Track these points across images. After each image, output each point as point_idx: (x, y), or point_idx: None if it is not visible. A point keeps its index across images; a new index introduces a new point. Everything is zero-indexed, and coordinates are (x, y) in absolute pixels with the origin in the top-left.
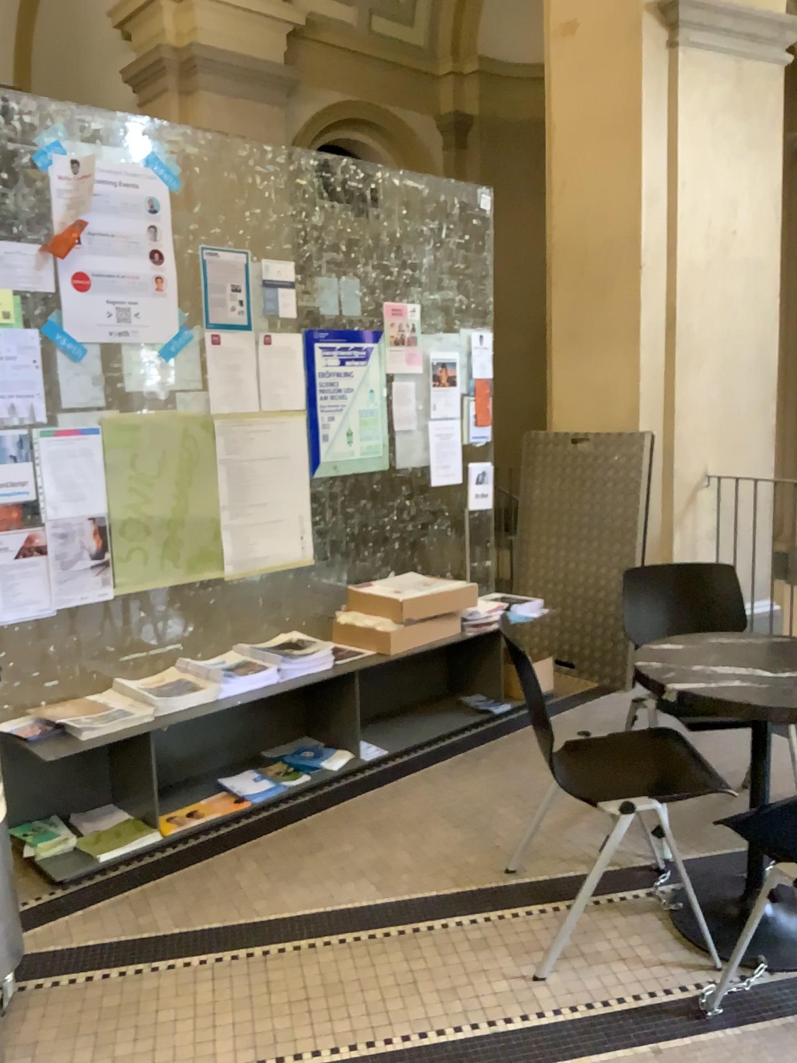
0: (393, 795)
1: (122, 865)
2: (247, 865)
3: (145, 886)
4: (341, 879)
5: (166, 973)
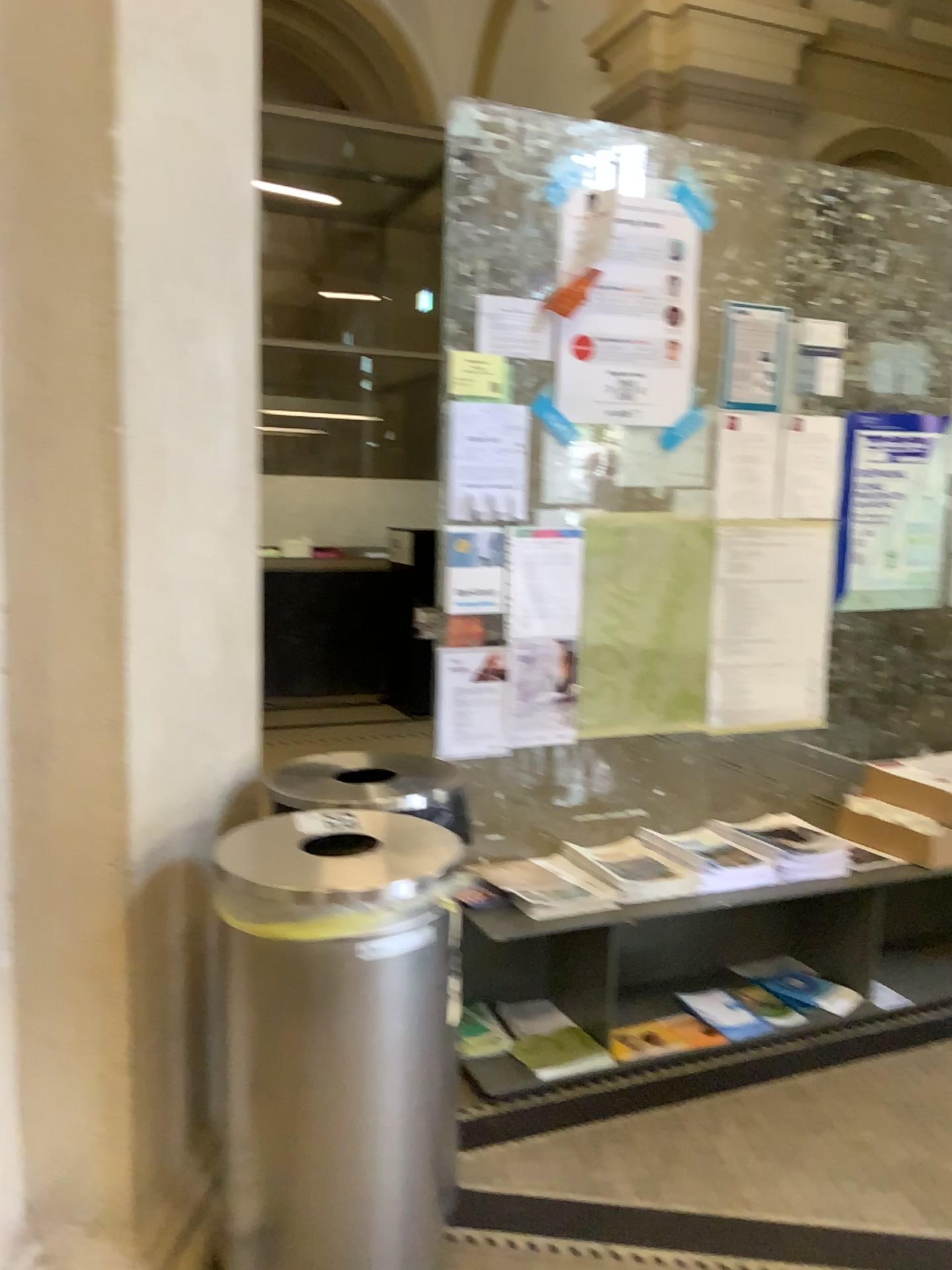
0: (926, 1063)
1: (569, 1086)
2: (731, 1123)
3: (598, 1123)
4: (869, 1179)
5: (638, 1261)
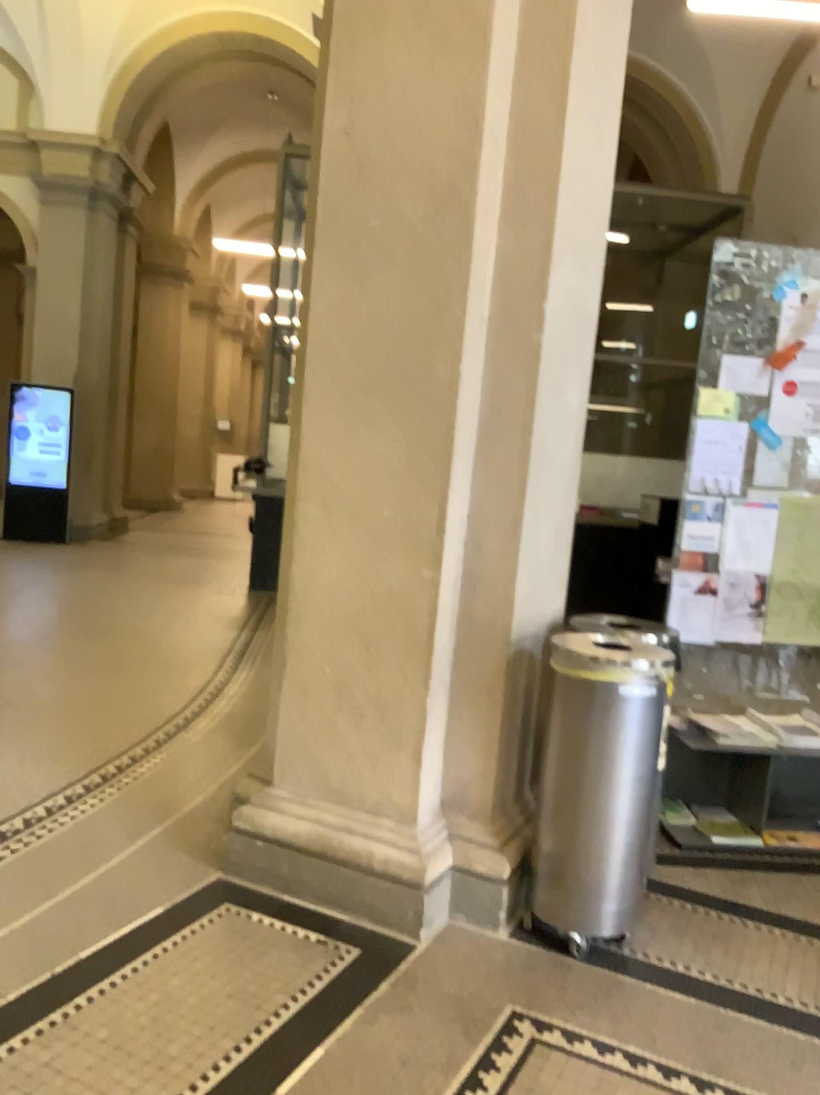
0: None
1: (728, 852)
2: None
3: (744, 873)
4: None
5: (754, 930)
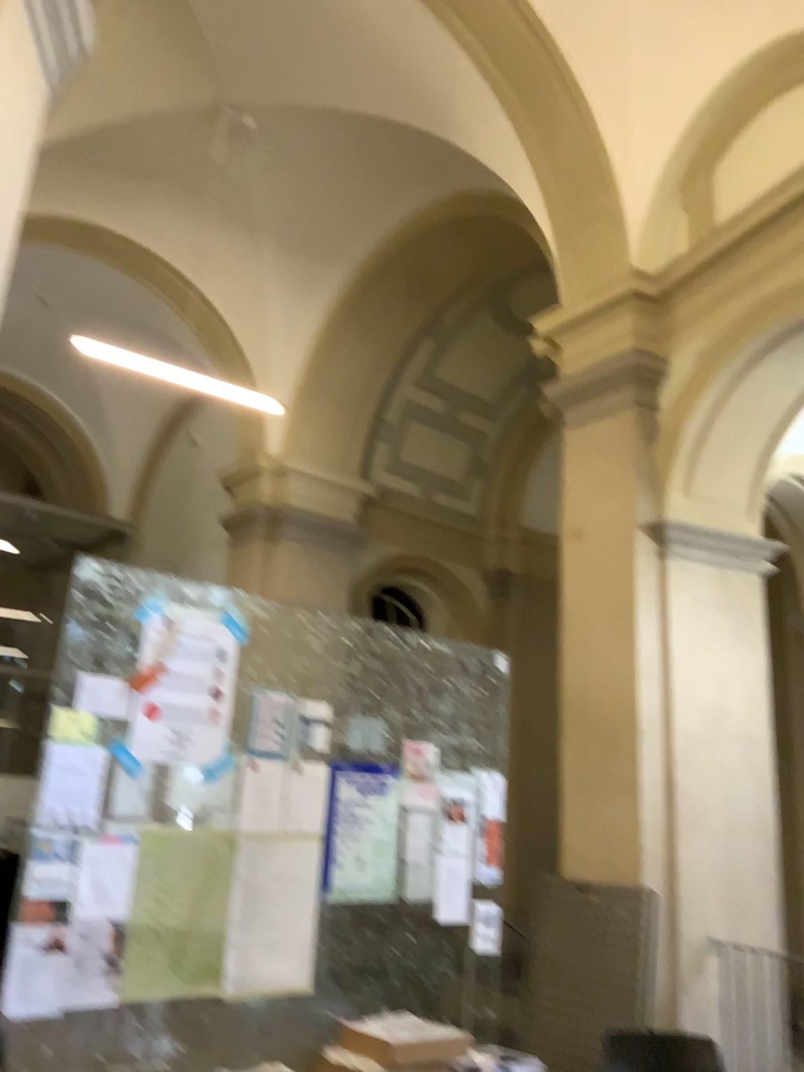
0: None
1: None
2: None
3: None
4: None
5: None
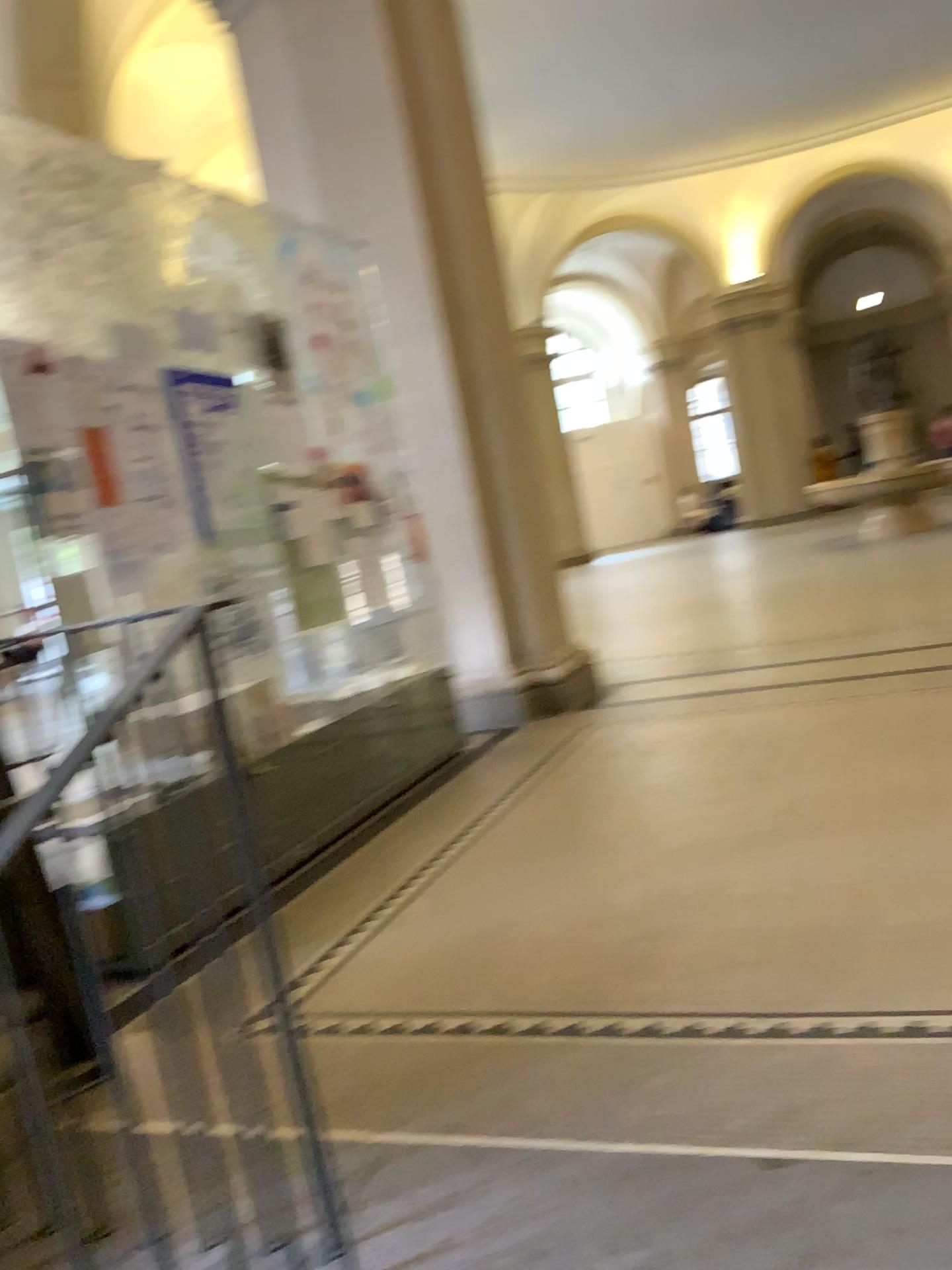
0: None
1: None
2: None
3: None
4: None
5: None
